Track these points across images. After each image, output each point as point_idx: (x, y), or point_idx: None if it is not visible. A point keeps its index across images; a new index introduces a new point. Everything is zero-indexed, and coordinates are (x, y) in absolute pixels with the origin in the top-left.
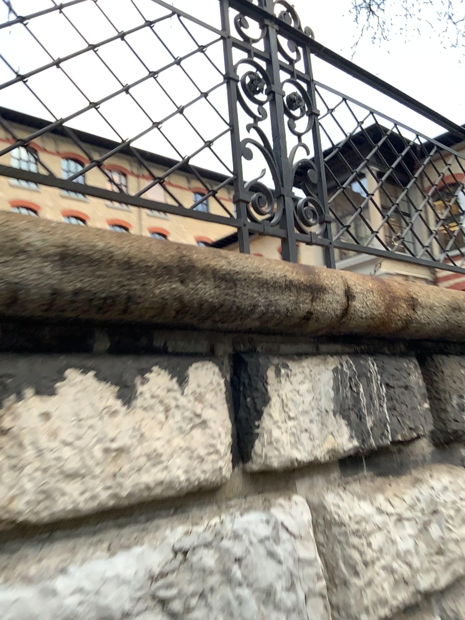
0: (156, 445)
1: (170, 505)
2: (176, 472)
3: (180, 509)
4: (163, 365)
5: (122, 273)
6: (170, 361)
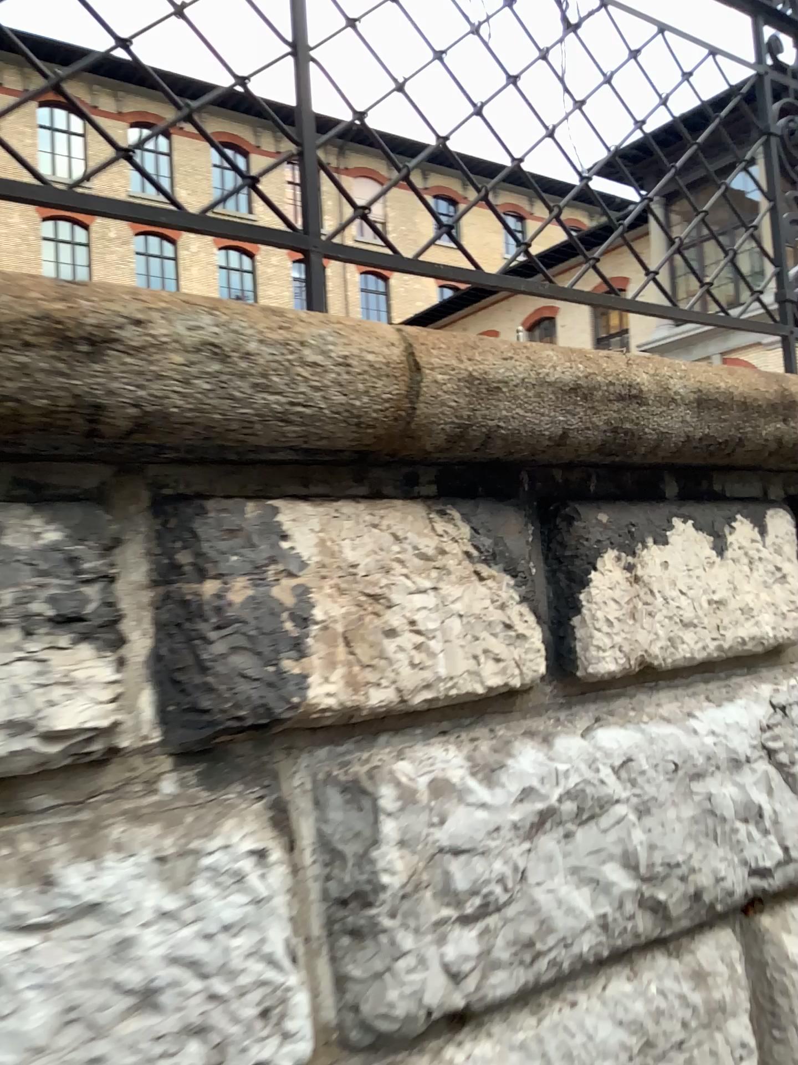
0: (751, 598)
1: (744, 664)
2: (768, 627)
3: (755, 669)
4: (747, 512)
5: (742, 416)
6: (752, 508)
